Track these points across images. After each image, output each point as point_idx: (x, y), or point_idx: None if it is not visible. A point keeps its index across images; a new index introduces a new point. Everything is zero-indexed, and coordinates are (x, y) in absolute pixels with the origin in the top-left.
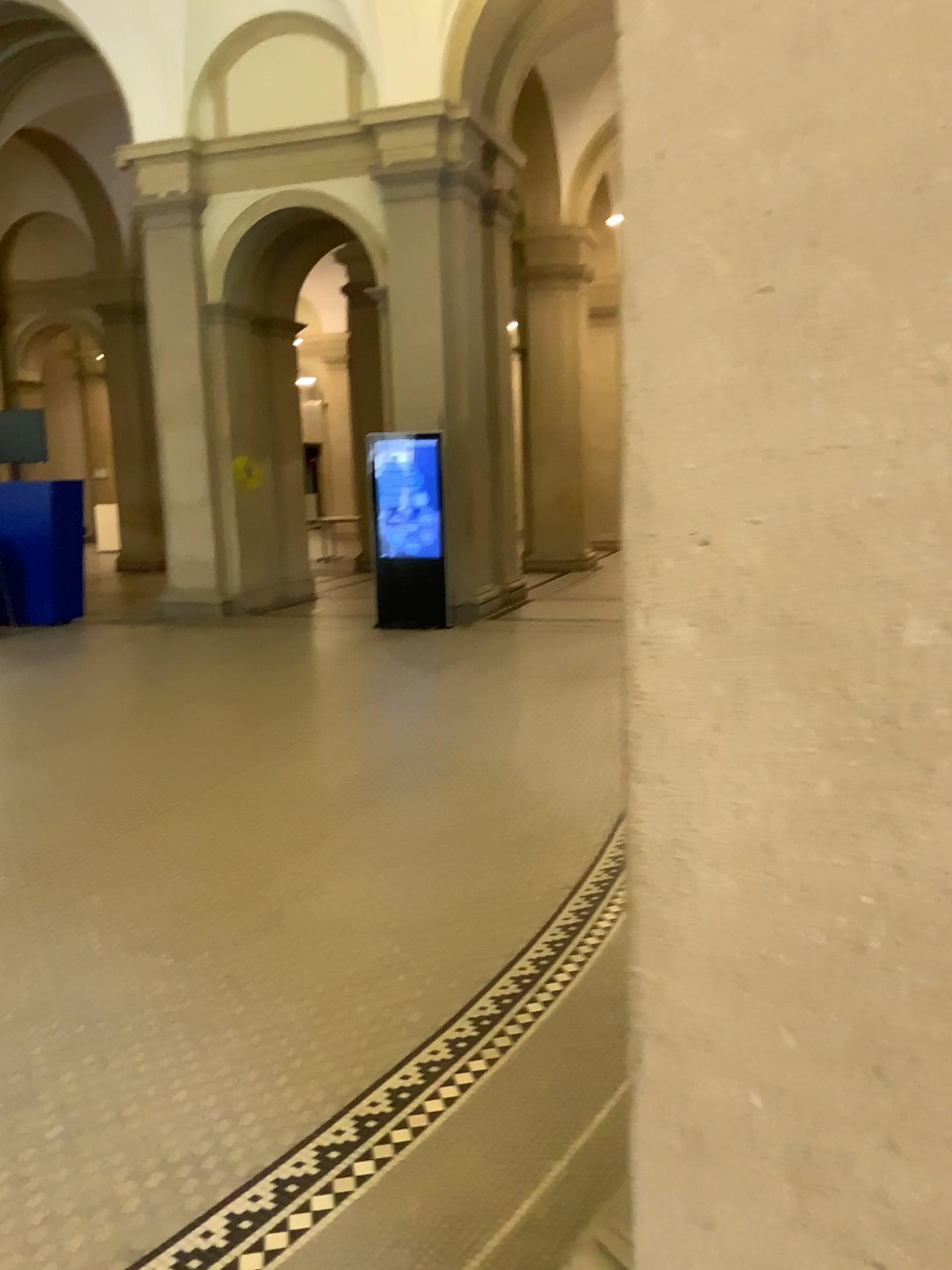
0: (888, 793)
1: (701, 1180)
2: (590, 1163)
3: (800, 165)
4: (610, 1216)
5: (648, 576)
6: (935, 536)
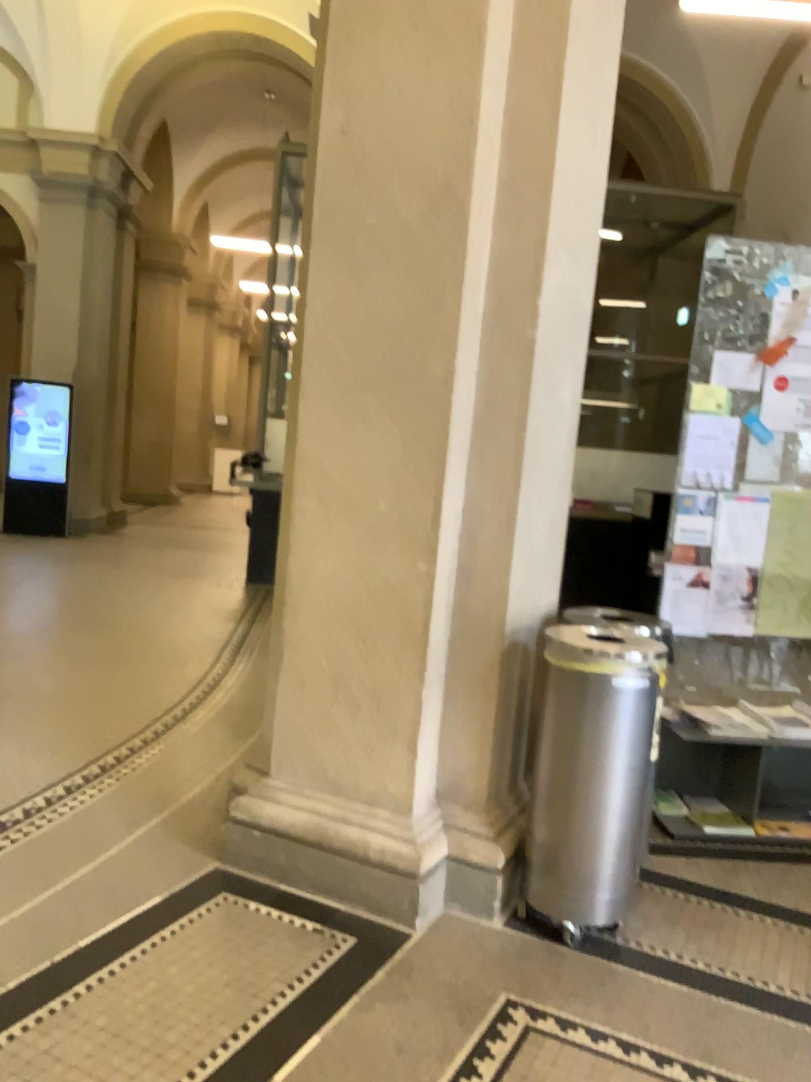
0: (370, 557)
1: (300, 701)
2: (226, 777)
3: (358, 367)
4: (239, 789)
5: (298, 487)
6: (387, 481)
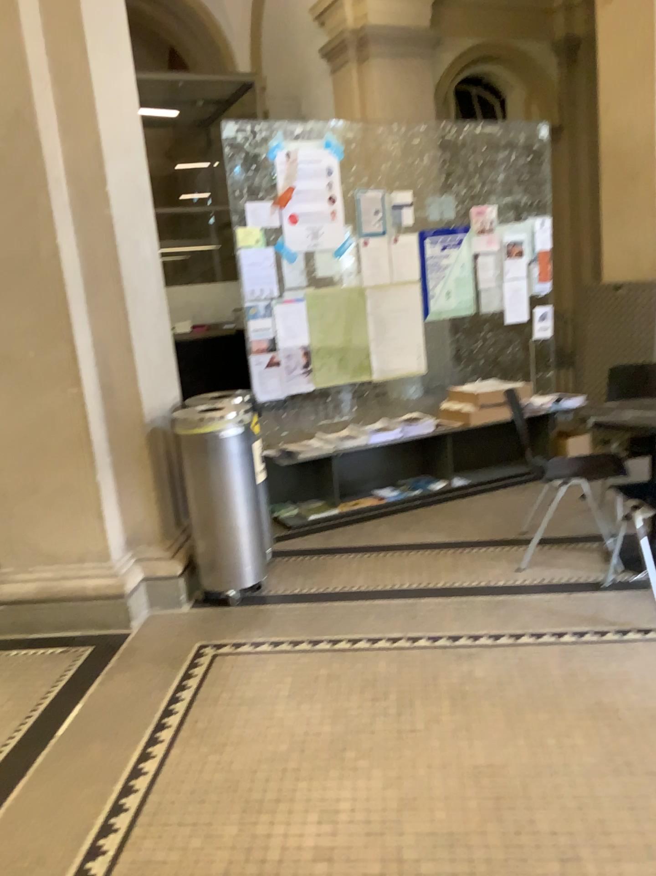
0: (33, 393)
1: (9, 507)
2: None
3: None
4: None
5: None
6: (32, 336)
